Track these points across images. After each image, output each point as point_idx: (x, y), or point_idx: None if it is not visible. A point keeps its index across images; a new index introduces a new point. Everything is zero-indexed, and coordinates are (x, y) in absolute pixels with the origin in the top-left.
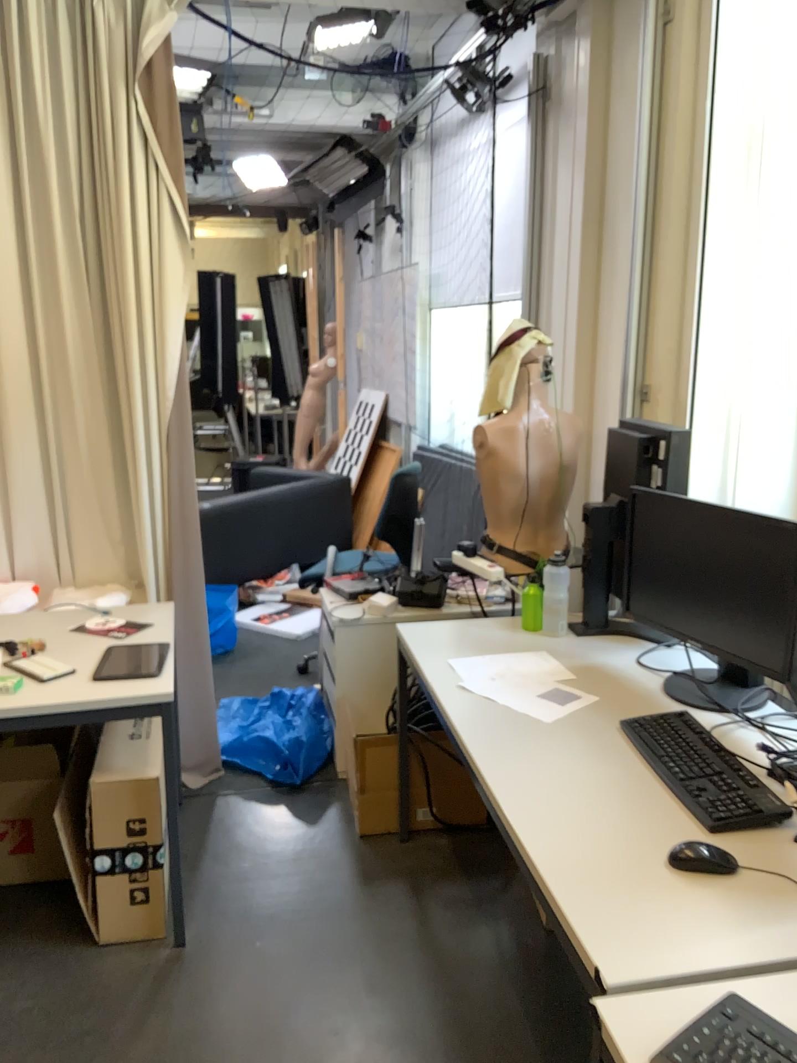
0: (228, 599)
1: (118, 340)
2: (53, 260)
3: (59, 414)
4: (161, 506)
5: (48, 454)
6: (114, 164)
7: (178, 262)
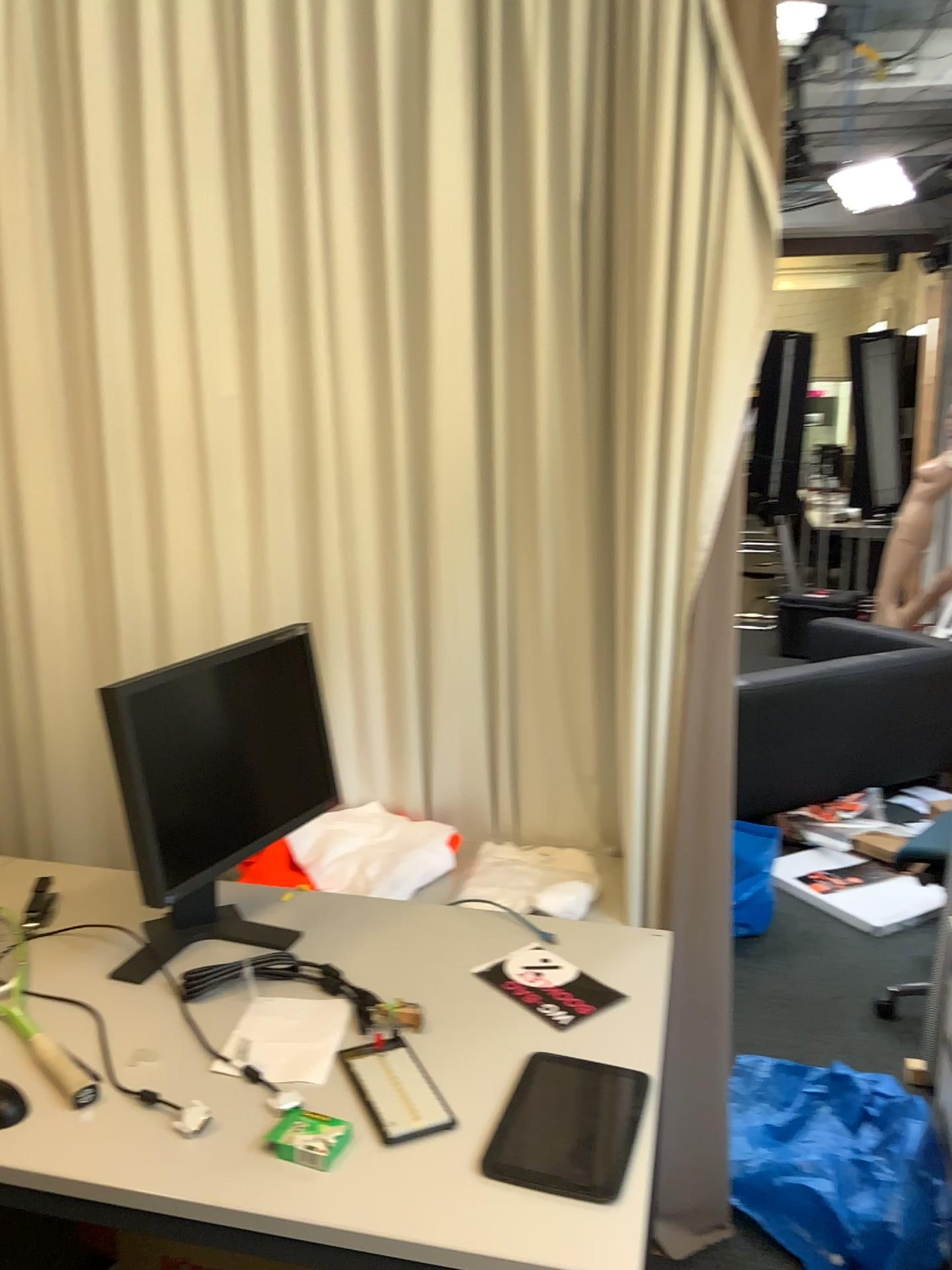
0: (763, 848)
1: (624, 435)
2: (528, 294)
3: (514, 559)
4: (669, 745)
5: (493, 623)
6: (648, 108)
7: (750, 287)
